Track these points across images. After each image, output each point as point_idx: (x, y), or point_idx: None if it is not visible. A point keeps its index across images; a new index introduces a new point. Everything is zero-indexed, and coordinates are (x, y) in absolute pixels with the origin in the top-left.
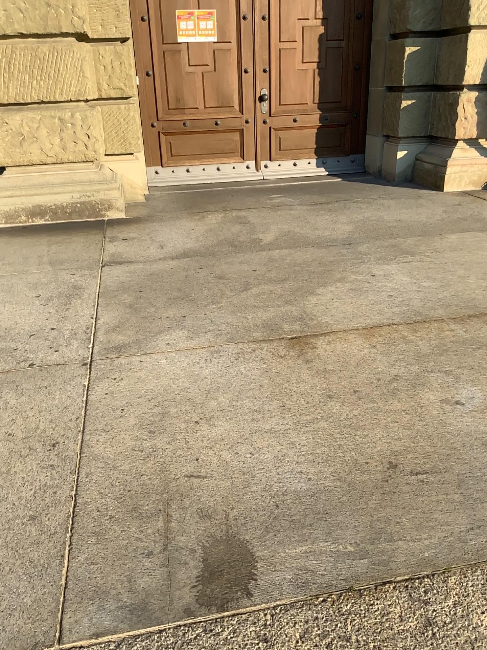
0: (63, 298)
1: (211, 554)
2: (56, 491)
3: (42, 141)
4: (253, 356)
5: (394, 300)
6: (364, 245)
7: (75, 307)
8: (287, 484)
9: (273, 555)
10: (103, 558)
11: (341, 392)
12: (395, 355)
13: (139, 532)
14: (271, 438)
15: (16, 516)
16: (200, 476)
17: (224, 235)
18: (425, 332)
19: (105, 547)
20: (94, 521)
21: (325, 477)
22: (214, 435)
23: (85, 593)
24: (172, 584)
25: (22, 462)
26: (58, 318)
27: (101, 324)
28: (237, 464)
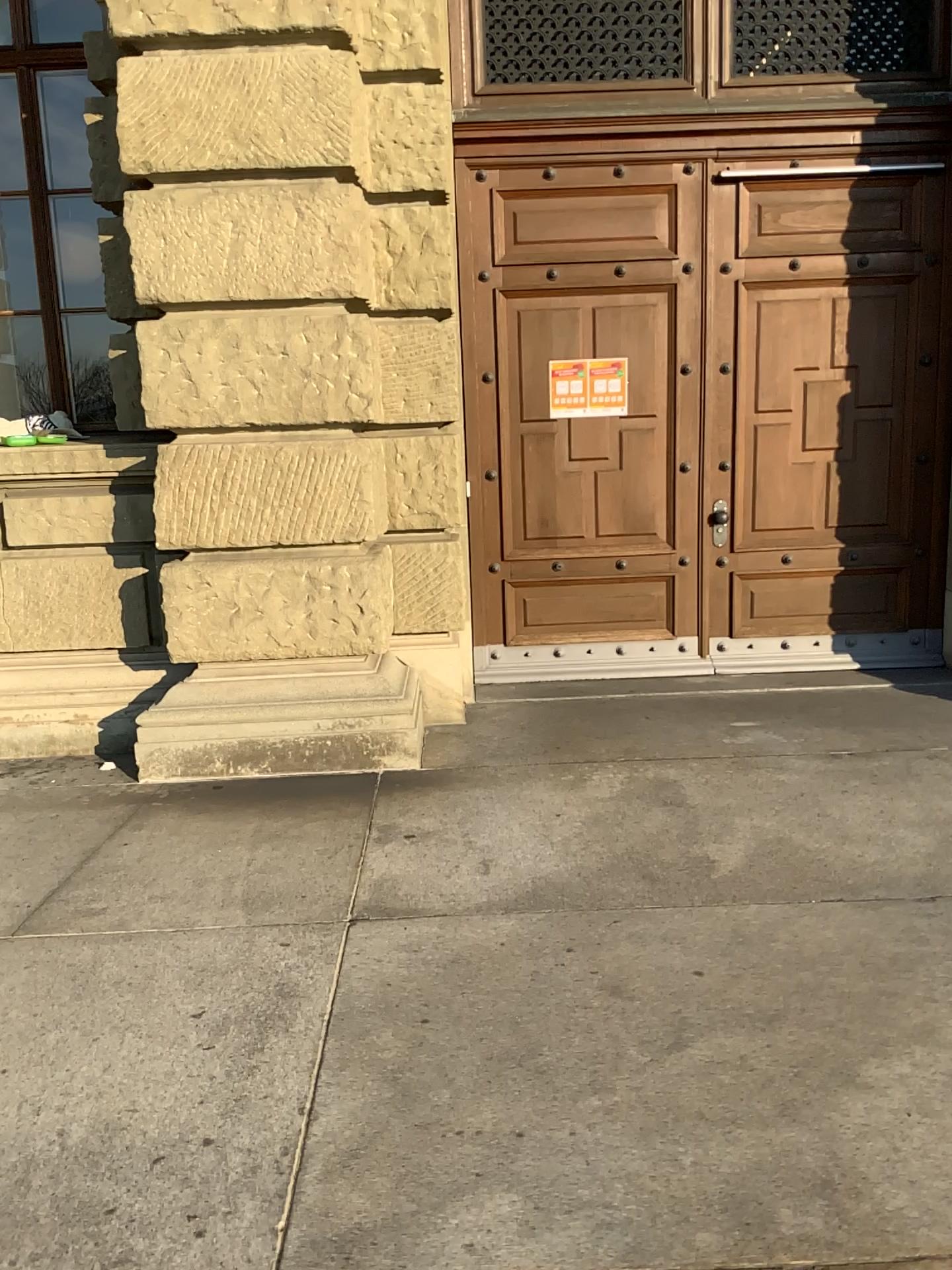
0: (253, 1025)
1: None
2: None
3: (270, 615)
4: None
5: None
6: None
7: (273, 1062)
8: None
9: None
10: None
11: None
12: None
13: None
14: None
15: None
16: None
17: (631, 845)
18: None
19: None
20: None
21: None
22: None
23: None
24: None
25: None
26: (230, 1097)
27: (322, 1132)
28: None
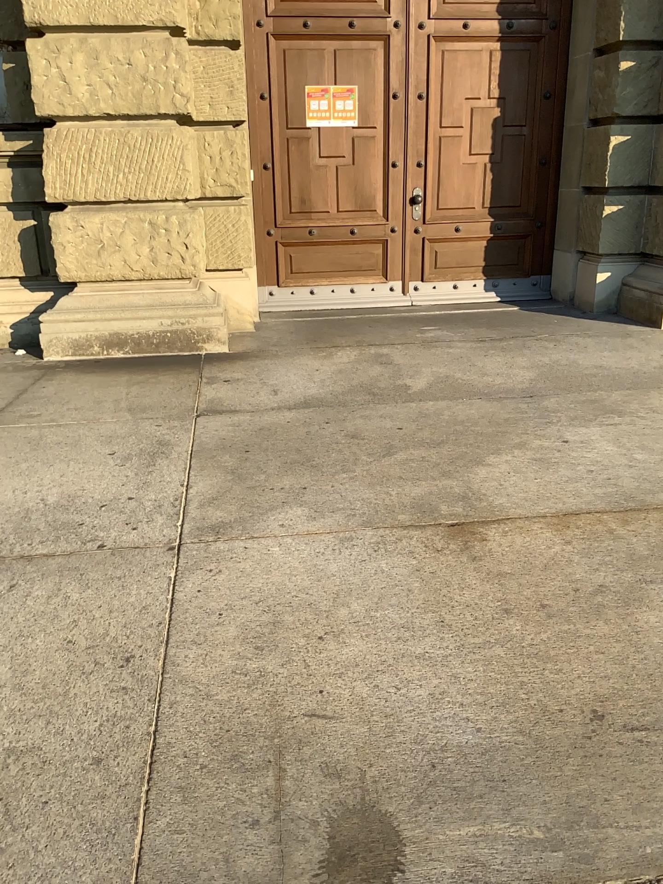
0: (144, 458)
1: (340, 830)
2: (128, 725)
3: (126, 250)
4: (400, 549)
5: (596, 478)
6: (552, 400)
7: (159, 471)
8: (448, 735)
9: (429, 837)
10: (190, 826)
11: (524, 605)
12: (599, 556)
13: (241, 791)
14: (425, 666)
15: (75, 757)
16: (325, 716)
17: (361, 379)
18: (641, 524)
19: (193, 811)
20: (179, 771)
21: (502, 728)
22: (345, 658)
23: (165, 875)
24: (285, 871)
25: (84, 682)
26: (137, 485)
27: (193, 495)
28: (376, 701)
